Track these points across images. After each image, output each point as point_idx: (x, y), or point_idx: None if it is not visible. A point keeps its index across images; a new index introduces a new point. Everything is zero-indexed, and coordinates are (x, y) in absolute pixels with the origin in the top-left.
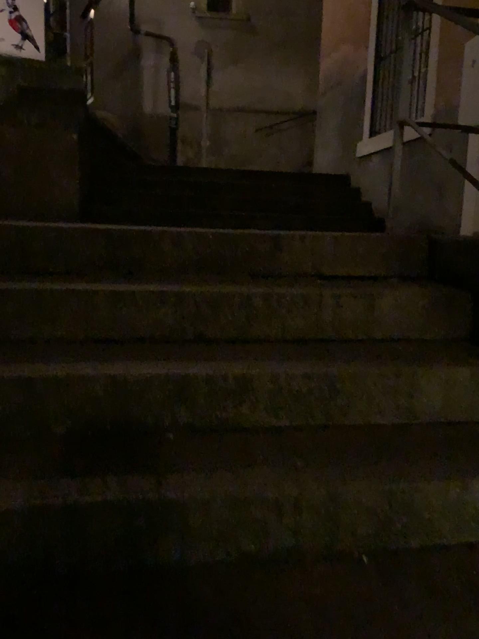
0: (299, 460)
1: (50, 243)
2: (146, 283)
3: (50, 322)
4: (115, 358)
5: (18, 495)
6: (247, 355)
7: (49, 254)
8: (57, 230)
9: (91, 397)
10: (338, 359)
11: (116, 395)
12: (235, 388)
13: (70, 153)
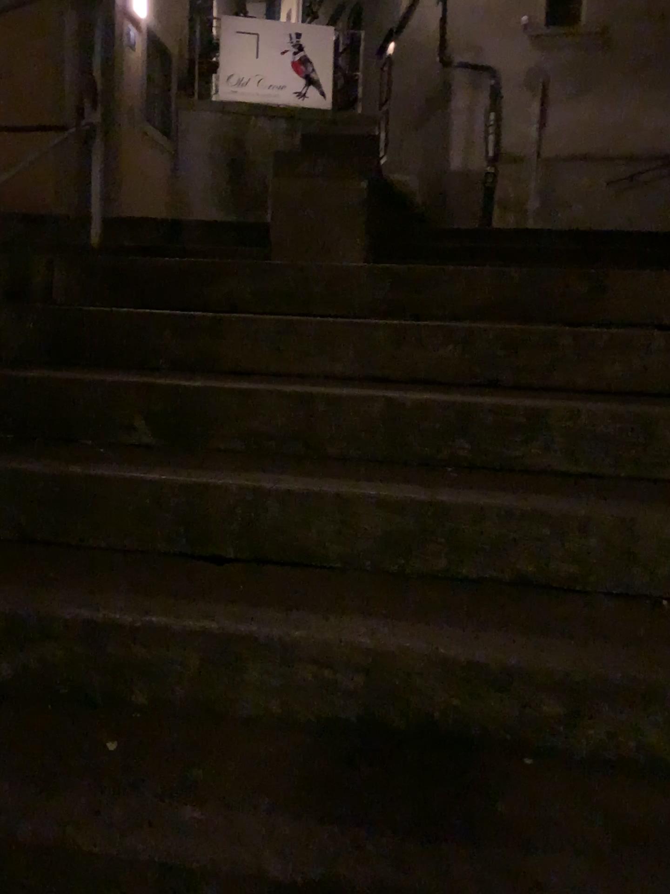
0: (590, 487)
1: (331, 281)
2: (433, 318)
3: (329, 352)
4: (394, 386)
5: (295, 479)
6: (544, 392)
7: (330, 292)
8: (339, 269)
9: (367, 415)
10: (659, 401)
11: (393, 414)
12: (523, 416)
13: (355, 204)
